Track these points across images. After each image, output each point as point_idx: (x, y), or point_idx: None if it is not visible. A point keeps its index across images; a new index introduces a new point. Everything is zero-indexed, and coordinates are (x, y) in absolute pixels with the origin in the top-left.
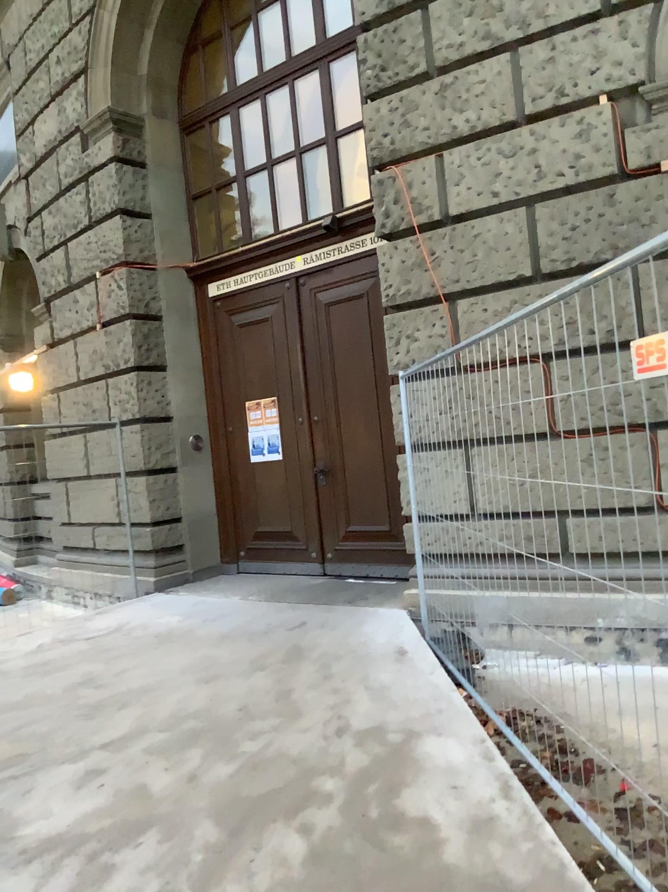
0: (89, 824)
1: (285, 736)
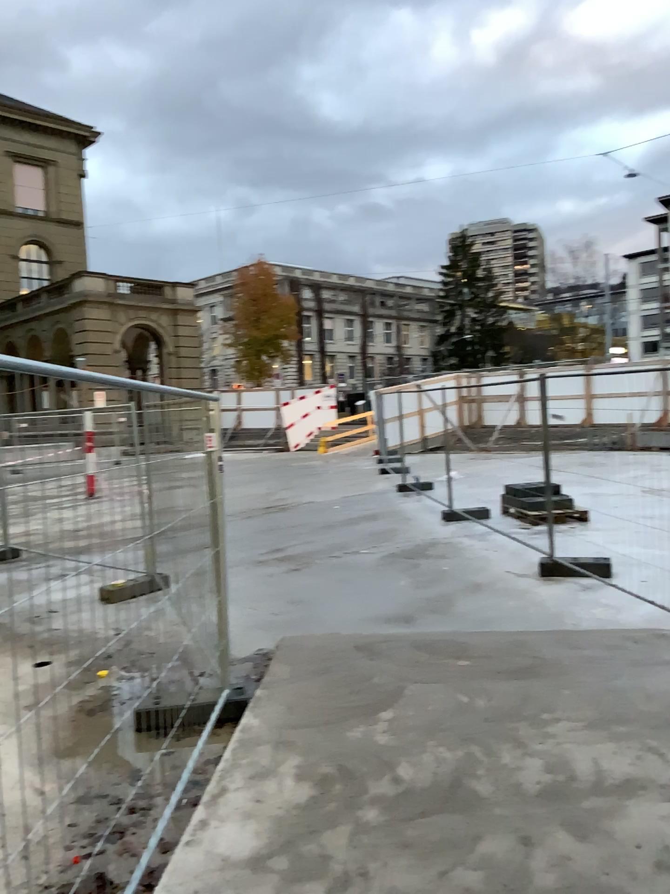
0: (602, 800)
1: (422, 890)
